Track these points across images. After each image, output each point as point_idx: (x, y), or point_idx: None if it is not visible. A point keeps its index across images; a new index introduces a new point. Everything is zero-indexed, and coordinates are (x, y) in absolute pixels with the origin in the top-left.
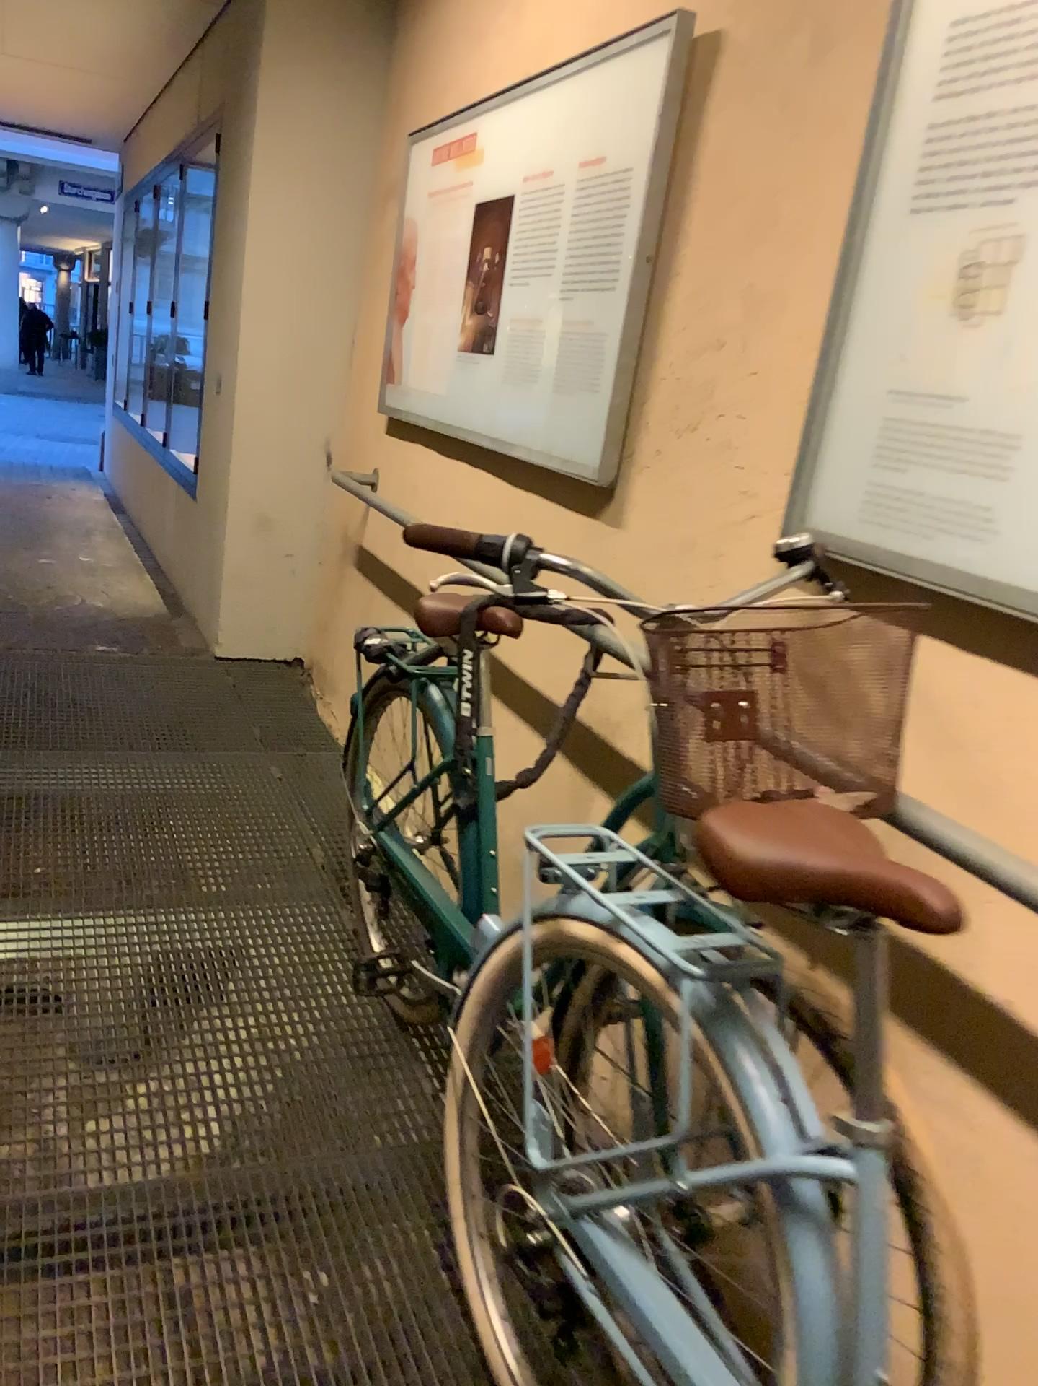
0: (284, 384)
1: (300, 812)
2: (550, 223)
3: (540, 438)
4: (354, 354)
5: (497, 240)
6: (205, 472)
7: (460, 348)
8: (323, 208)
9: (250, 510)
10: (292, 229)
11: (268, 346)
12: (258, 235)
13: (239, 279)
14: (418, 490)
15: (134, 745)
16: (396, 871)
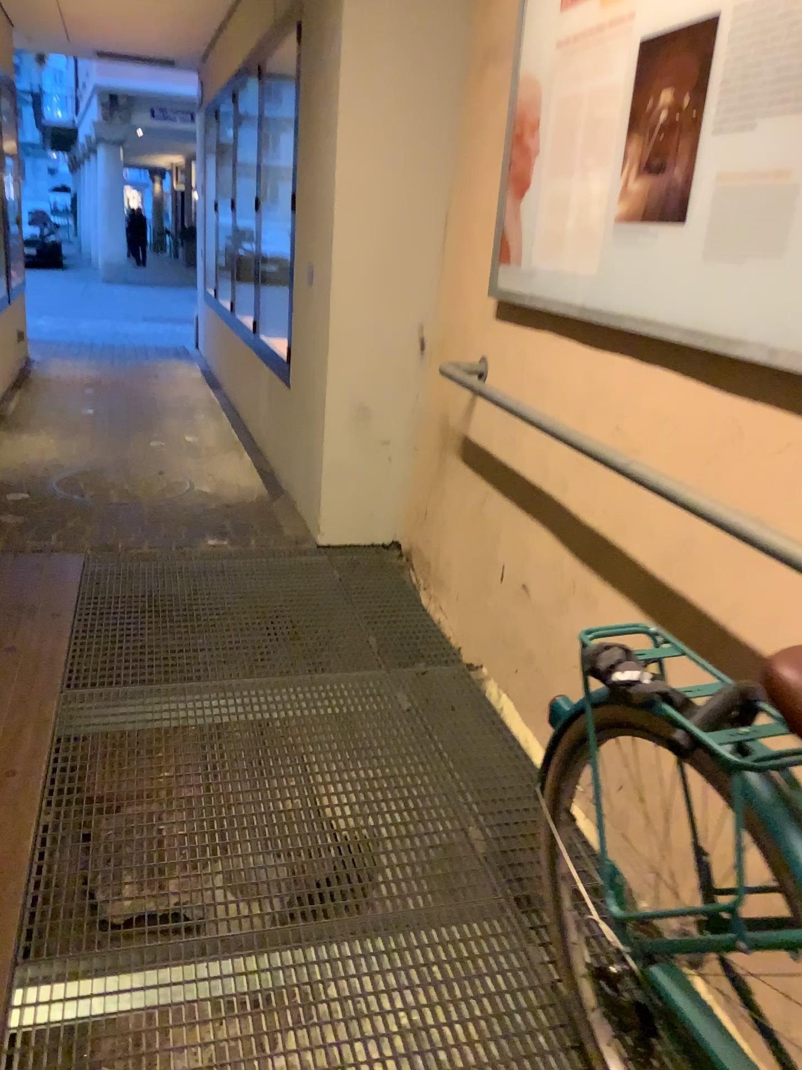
0: (377, 272)
1: (443, 767)
2: (794, 37)
3: (785, 336)
4: (447, 235)
5: (680, 79)
6: (300, 363)
7: (617, 221)
8: (413, 84)
9: (346, 400)
10: (382, 109)
11: (361, 234)
12: (347, 118)
13: (329, 167)
14: (545, 384)
15: (254, 674)
16: (694, 1046)
